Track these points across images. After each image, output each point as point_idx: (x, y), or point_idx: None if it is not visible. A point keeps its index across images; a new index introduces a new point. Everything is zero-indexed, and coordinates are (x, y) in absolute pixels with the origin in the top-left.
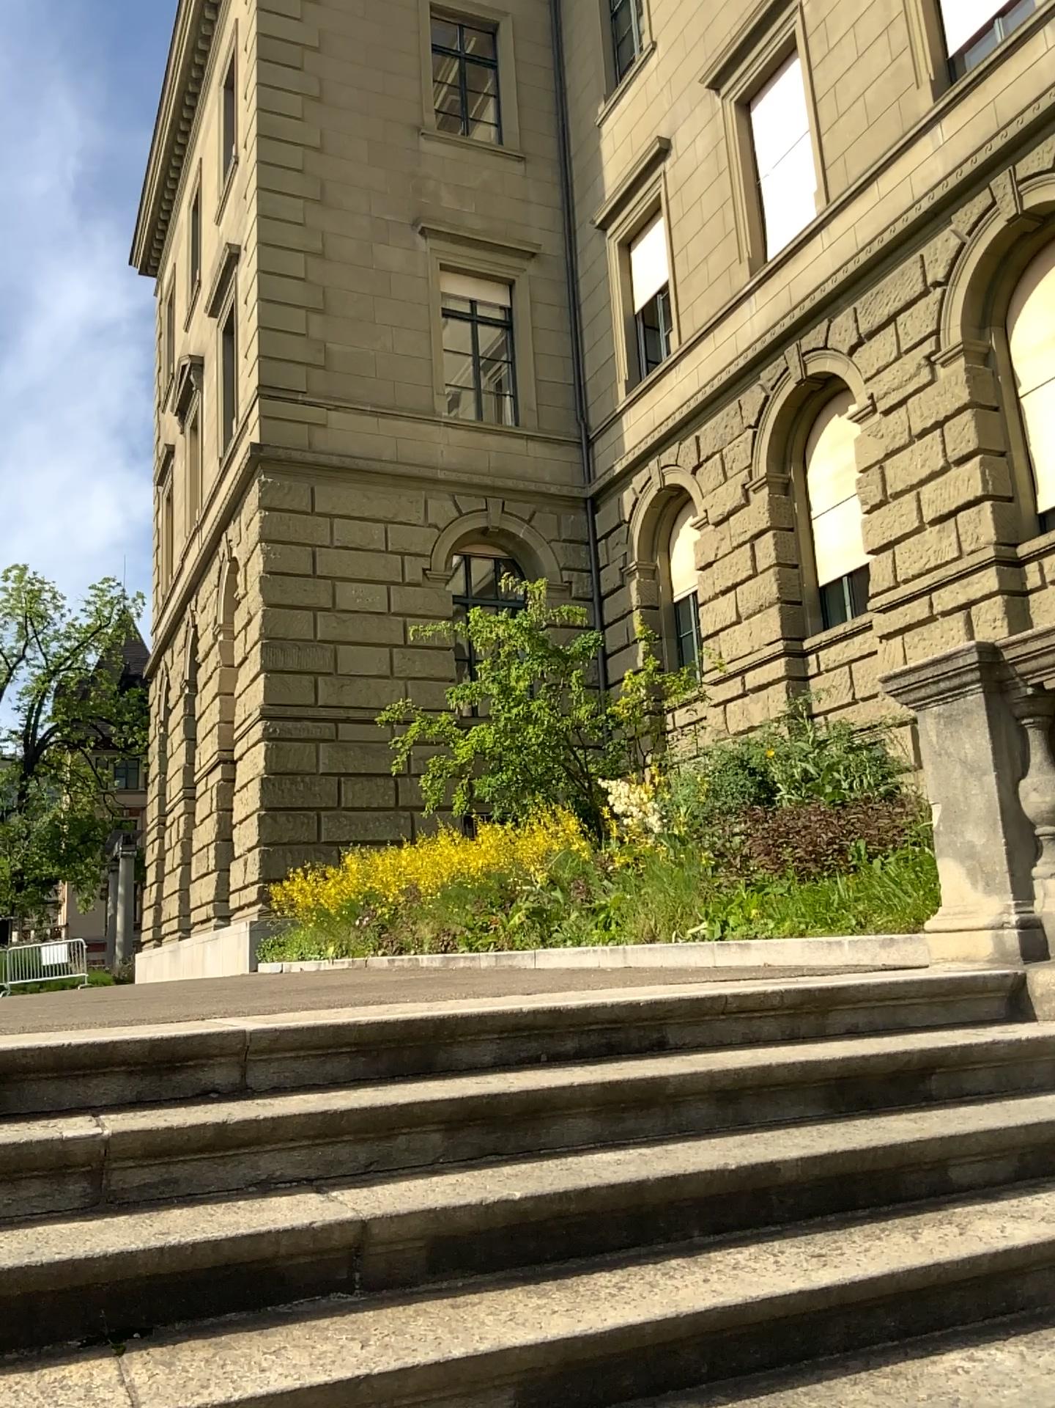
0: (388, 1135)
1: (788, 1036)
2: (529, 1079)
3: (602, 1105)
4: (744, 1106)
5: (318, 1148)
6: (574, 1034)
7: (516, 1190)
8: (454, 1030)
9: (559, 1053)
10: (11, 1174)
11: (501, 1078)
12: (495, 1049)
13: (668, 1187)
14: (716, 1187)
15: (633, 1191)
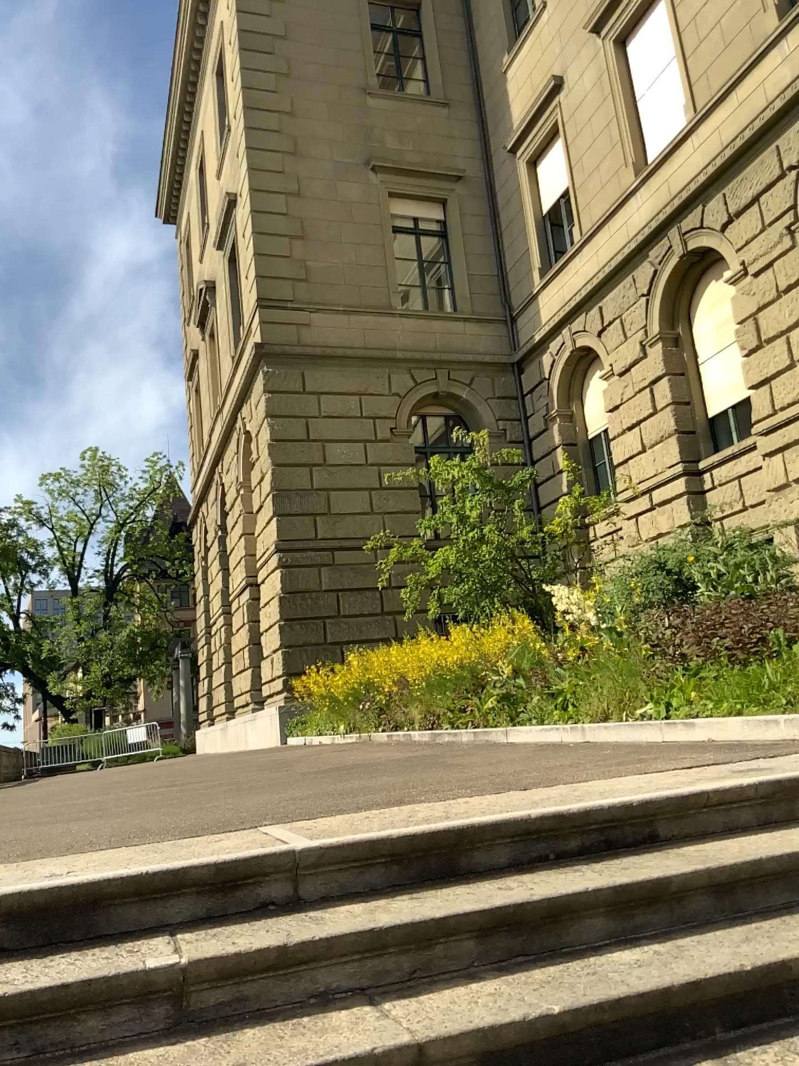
0: (432, 950)
1: (771, 827)
2: (551, 887)
3: (618, 909)
4: (746, 902)
5: (371, 965)
6: (581, 836)
7: (559, 1009)
8: (476, 838)
9: (570, 856)
10: (105, 1006)
11: (525, 887)
12: (514, 854)
13: (697, 996)
14: (740, 991)
15: (665, 1001)
